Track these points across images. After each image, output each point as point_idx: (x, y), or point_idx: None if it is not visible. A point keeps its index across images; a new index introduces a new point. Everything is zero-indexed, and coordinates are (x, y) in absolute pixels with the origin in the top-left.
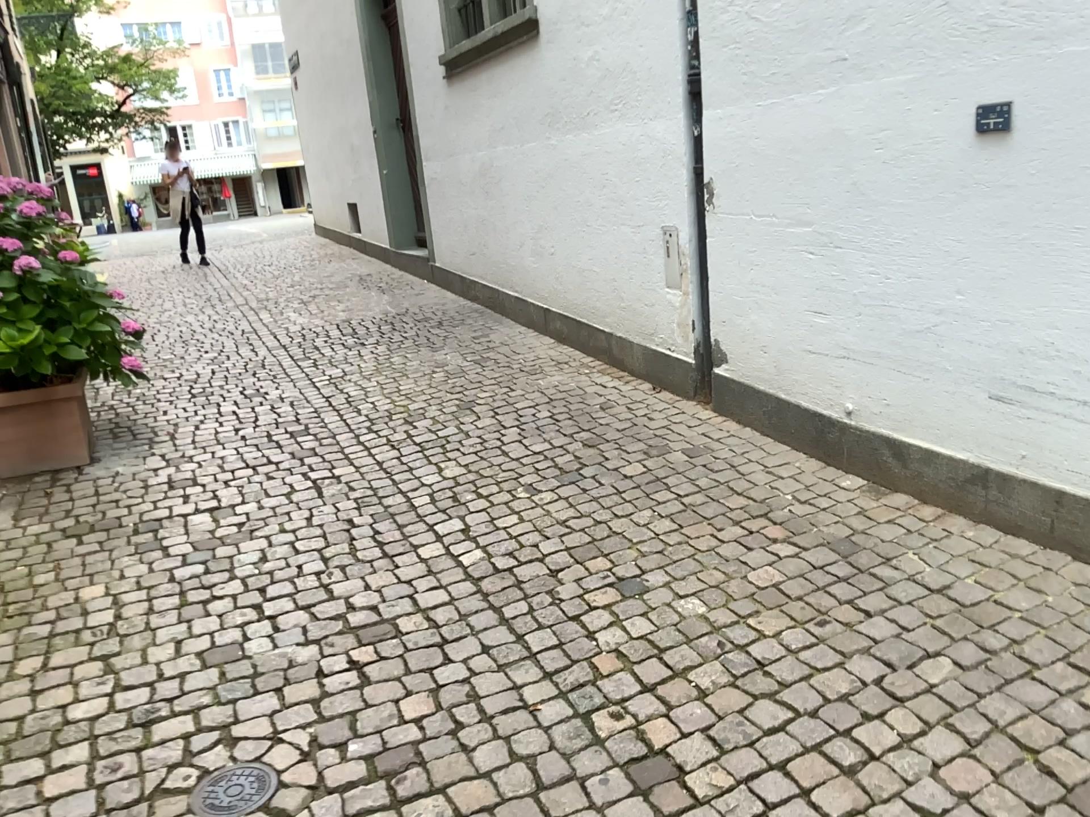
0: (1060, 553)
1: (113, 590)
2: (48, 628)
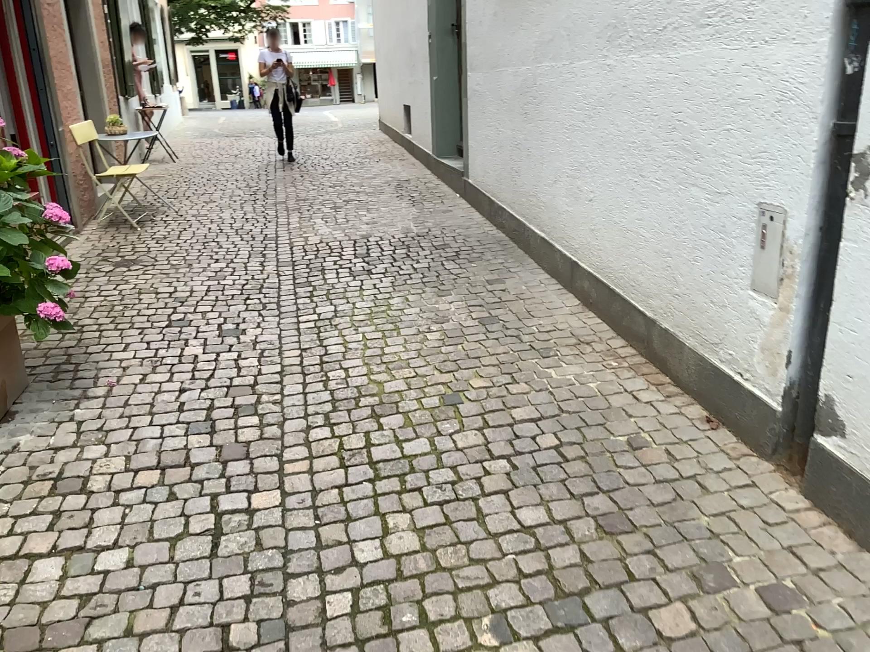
0: None
1: None
2: None
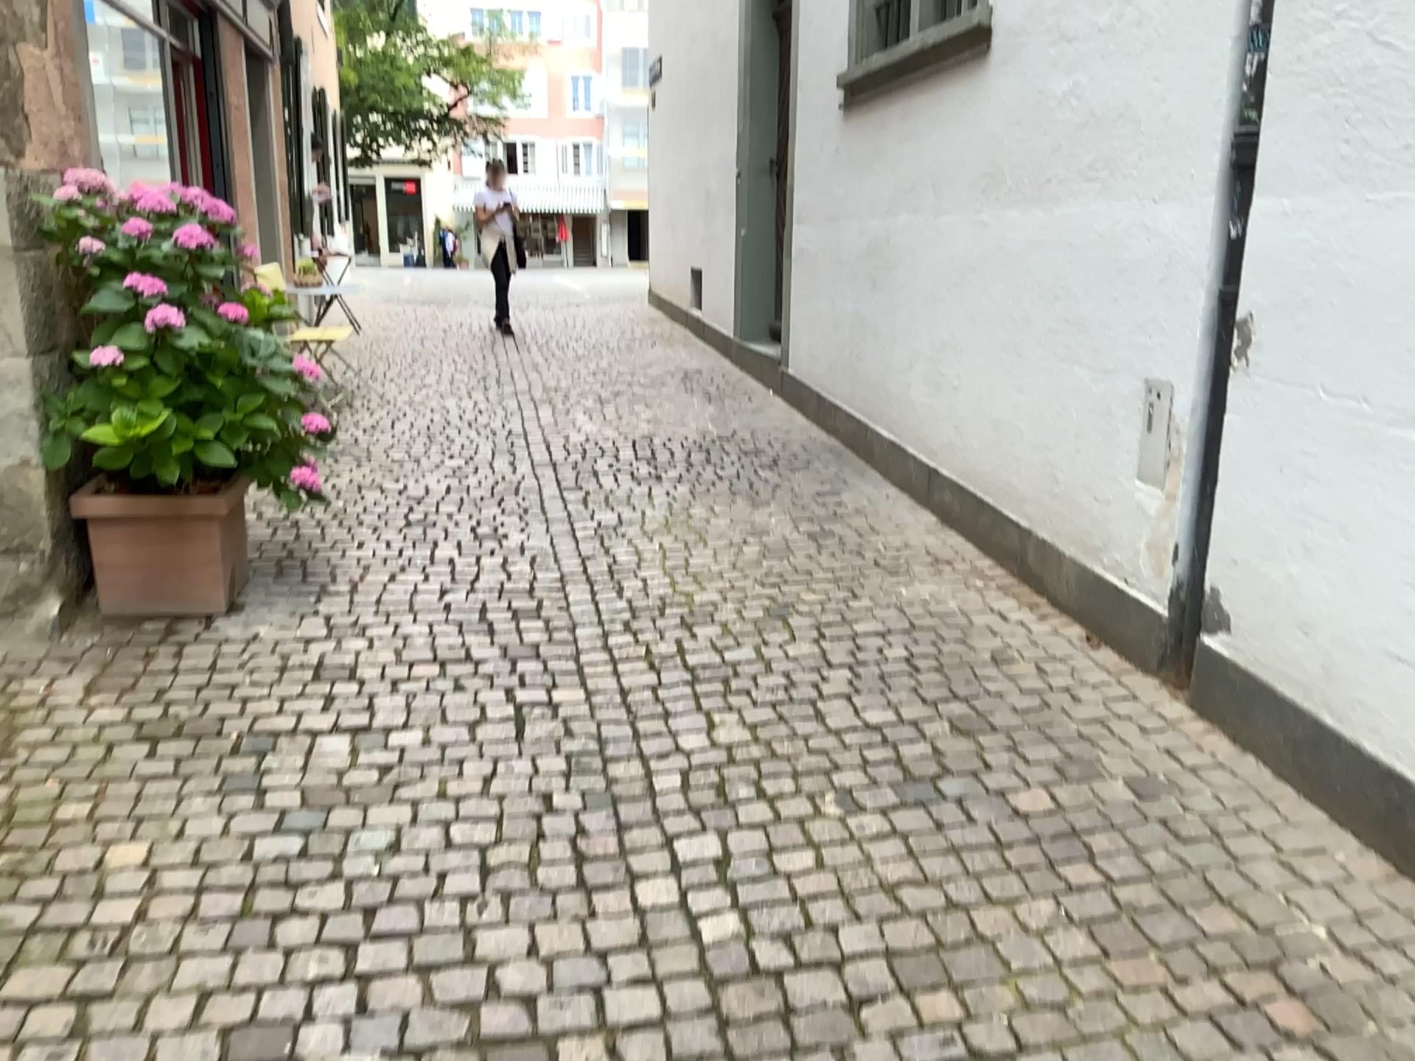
0: None
1: (158, 855)
2: (35, 912)
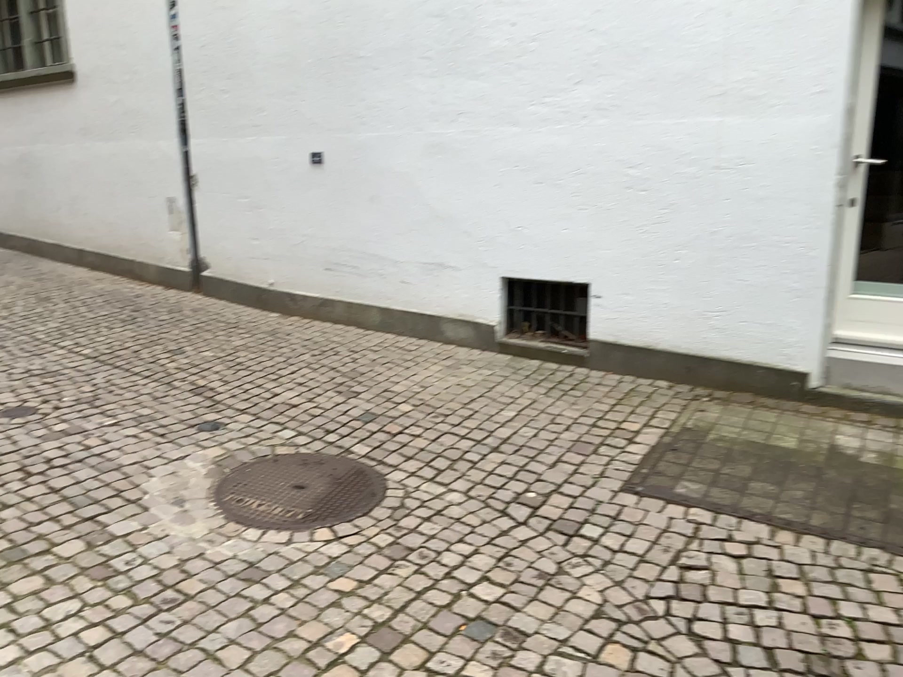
0: (350, 326)
1: None
2: None
